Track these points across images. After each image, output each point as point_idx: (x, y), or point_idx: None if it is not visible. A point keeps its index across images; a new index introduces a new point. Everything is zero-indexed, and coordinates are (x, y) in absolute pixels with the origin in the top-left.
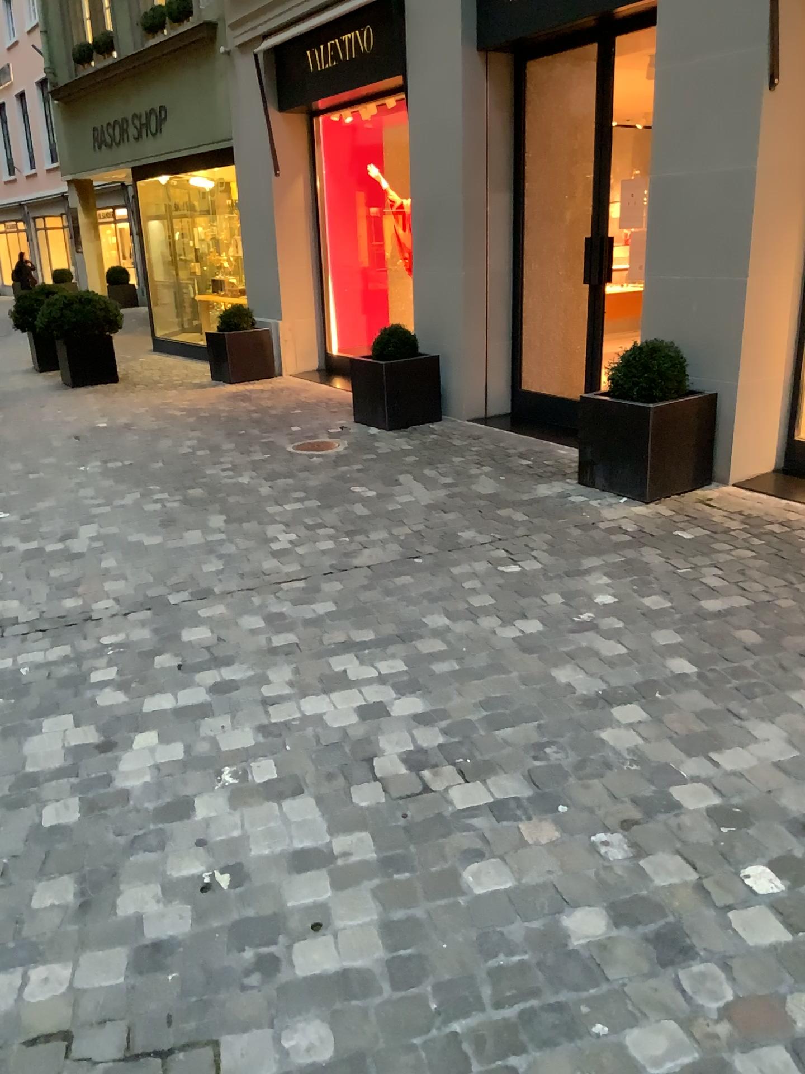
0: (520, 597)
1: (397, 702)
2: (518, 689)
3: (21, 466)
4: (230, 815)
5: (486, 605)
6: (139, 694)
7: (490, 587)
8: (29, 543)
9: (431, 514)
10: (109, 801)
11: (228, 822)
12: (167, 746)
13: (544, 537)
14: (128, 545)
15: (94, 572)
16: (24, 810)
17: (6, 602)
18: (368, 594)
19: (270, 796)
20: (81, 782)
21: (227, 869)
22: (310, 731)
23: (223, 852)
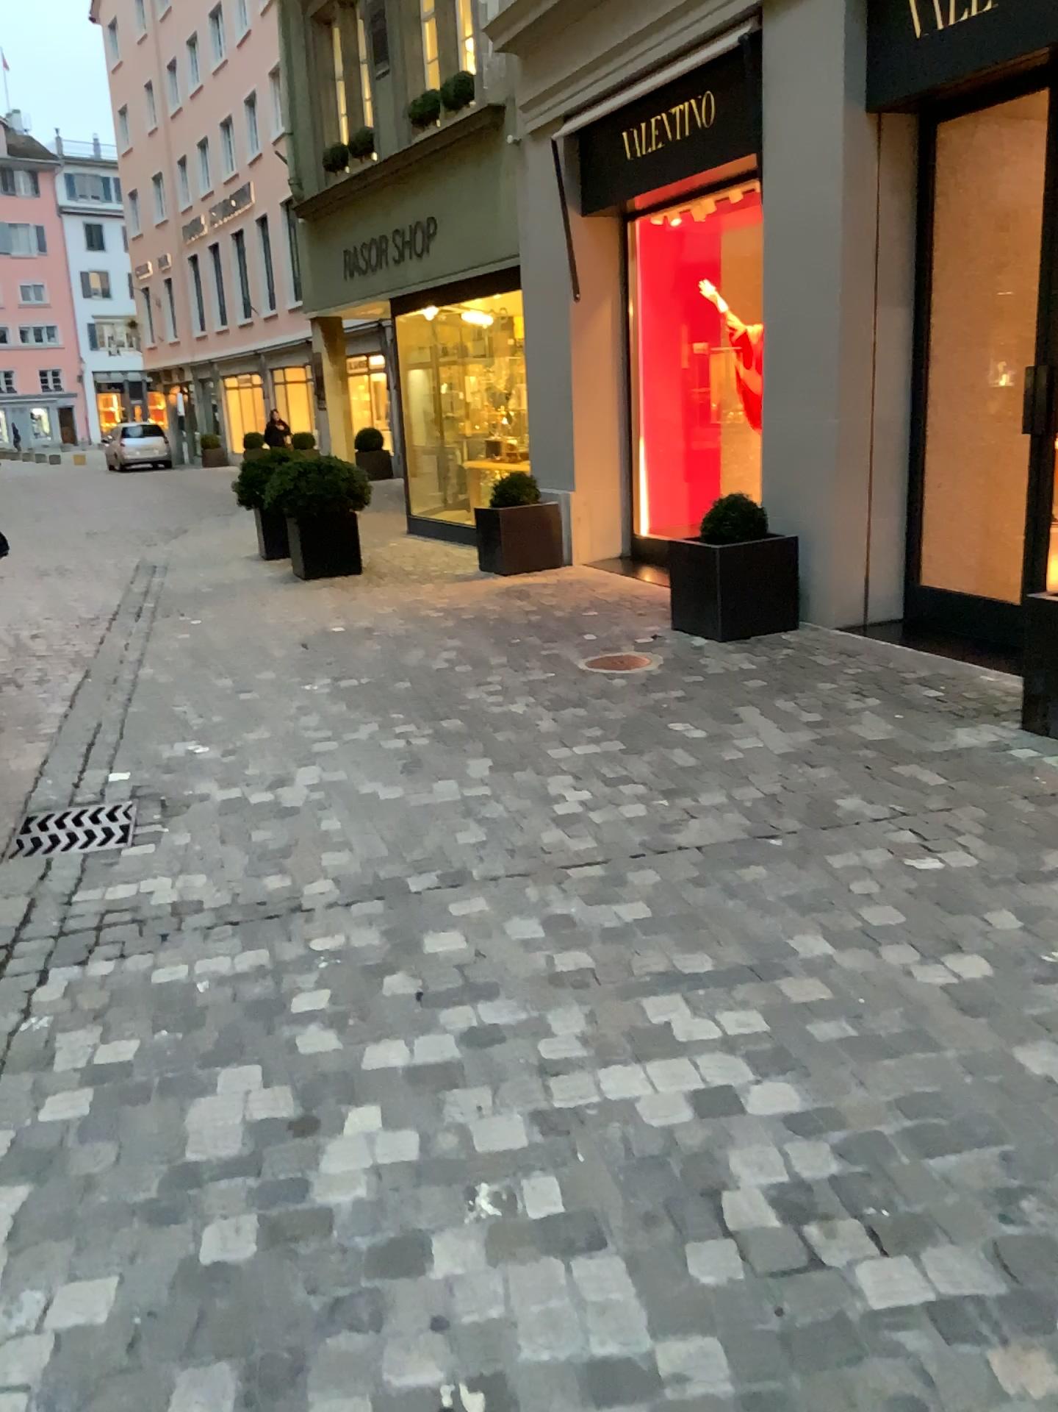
0: (944, 913)
1: (754, 1086)
2: (958, 1080)
3: (228, 684)
4: (487, 1277)
5: (890, 922)
6: (357, 1040)
7: (895, 893)
8: (226, 792)
9: (793, 771)
10: (300, 1228)
11: (483, 1291)
12: (394, 1135)
13: (973, 814)
14: (358, 802)
15: (308, 838)
16: (174, 1231)
17: (187, 878)
18: (701, 894)
19: (551, 1246)
20: (261, 1189)
21: (479, 1387)
22: (616, 1128)
23: (473, 1351)
